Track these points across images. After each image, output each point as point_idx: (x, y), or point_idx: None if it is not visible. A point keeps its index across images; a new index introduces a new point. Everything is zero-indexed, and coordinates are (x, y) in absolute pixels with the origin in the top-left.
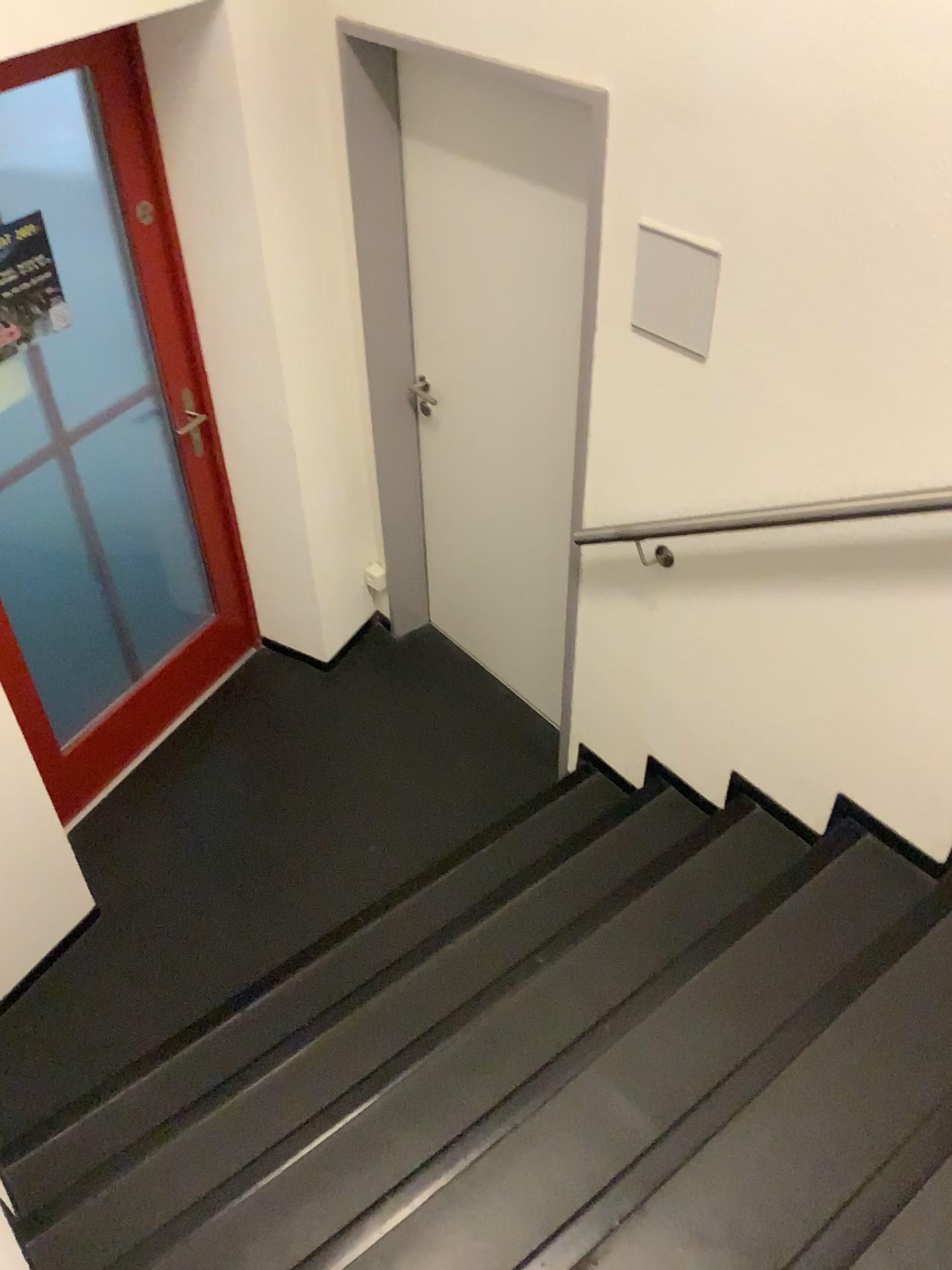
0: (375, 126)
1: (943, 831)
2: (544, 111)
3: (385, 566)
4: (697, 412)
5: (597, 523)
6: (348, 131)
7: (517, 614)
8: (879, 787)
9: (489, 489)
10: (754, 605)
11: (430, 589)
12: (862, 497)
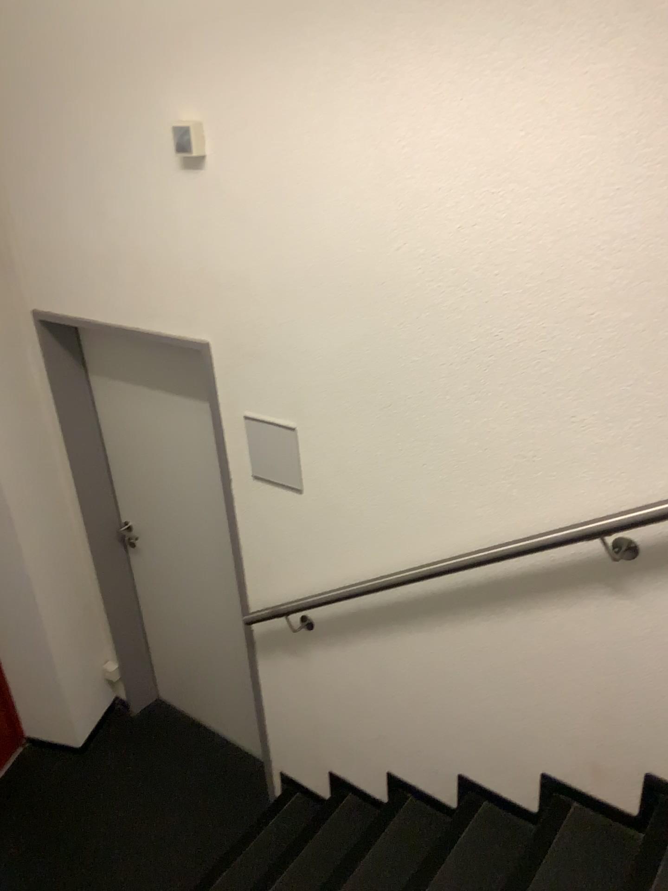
0: (68, 370)
1: (530, 788)
2: (175, 351)
3: (119, 662)
4: (306, 525)
5: (258, 608)
6: (49, 376)
7: (220, 679)
8: (483, 763)
9: (184, 593)
10: (372, 648)
11: (155, 672)
12: (418, 566)
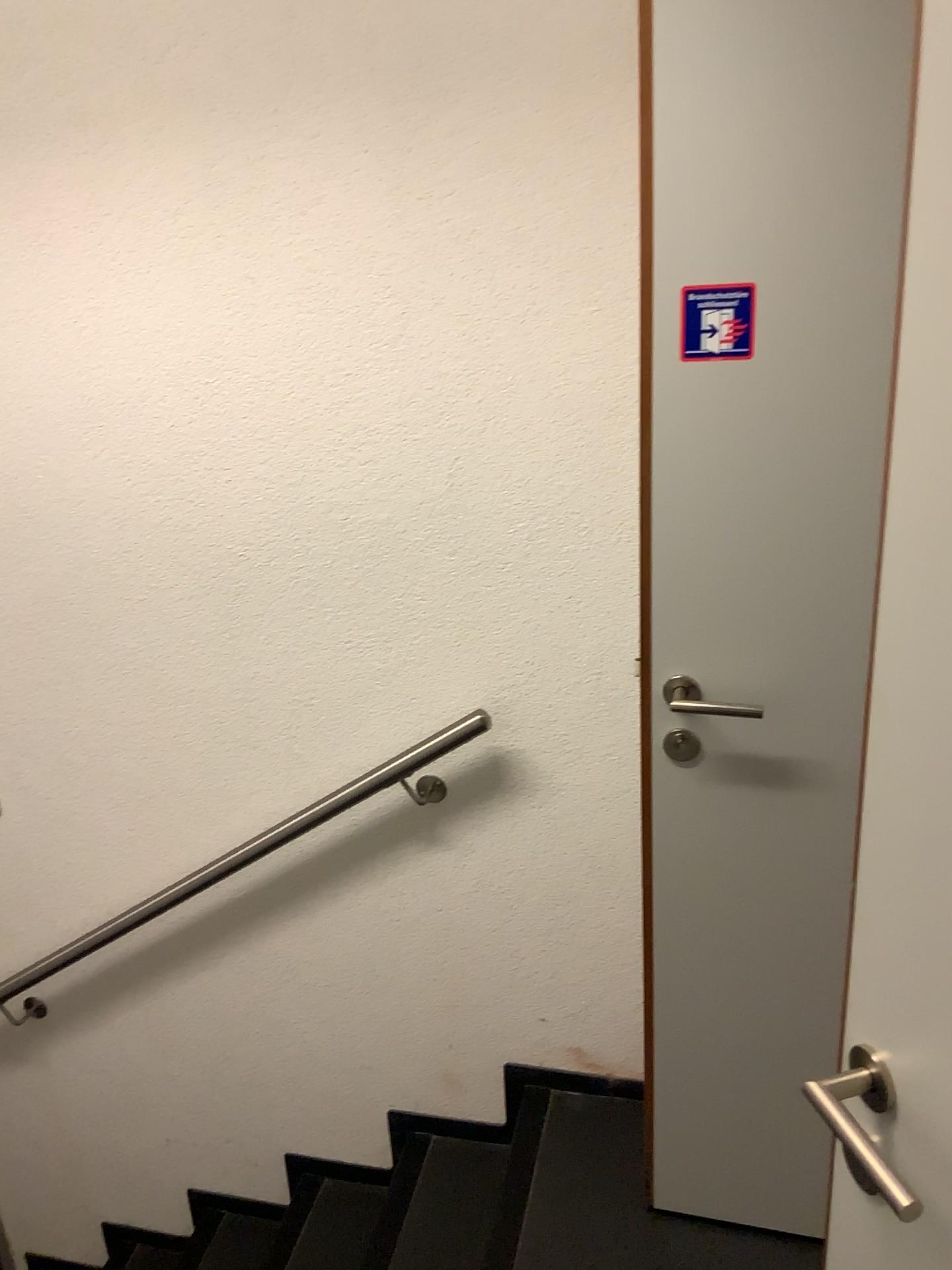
0: None
1: (375, 1136)
2: None
3: None
4: (14, 858)
5: None
6: None
7: None
8: (312, 1127)
9: None
10: (138, 1013)
11: None
12: (185, 877)
